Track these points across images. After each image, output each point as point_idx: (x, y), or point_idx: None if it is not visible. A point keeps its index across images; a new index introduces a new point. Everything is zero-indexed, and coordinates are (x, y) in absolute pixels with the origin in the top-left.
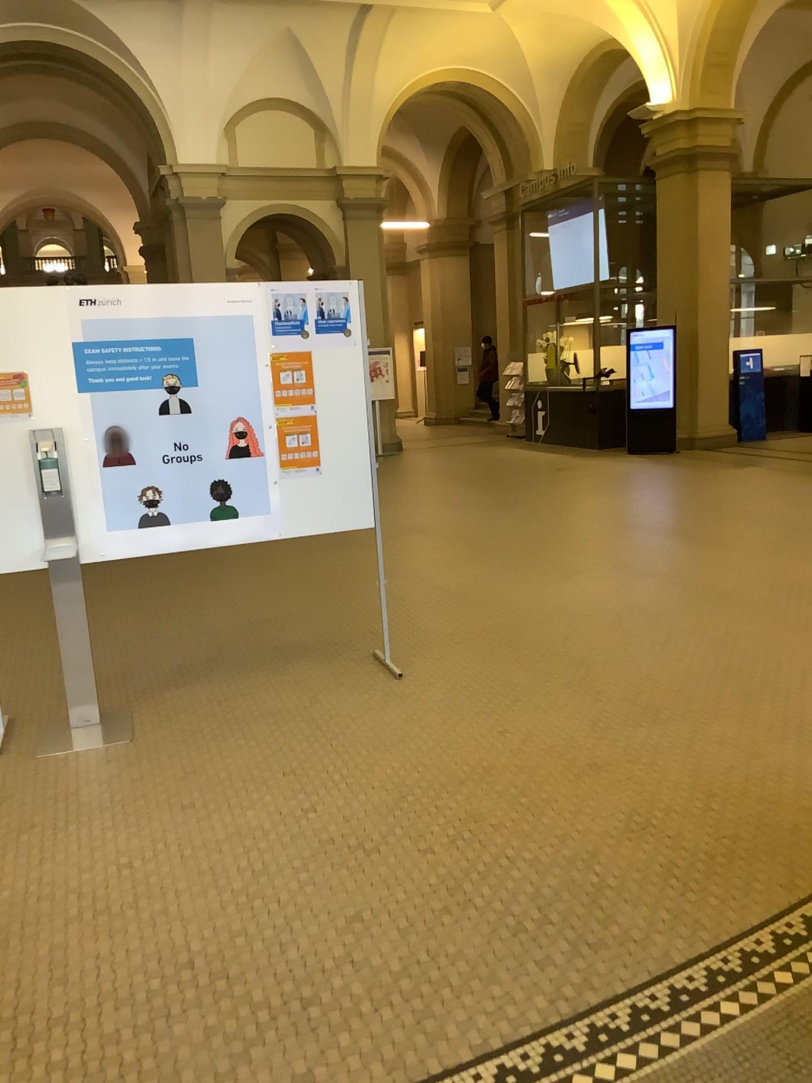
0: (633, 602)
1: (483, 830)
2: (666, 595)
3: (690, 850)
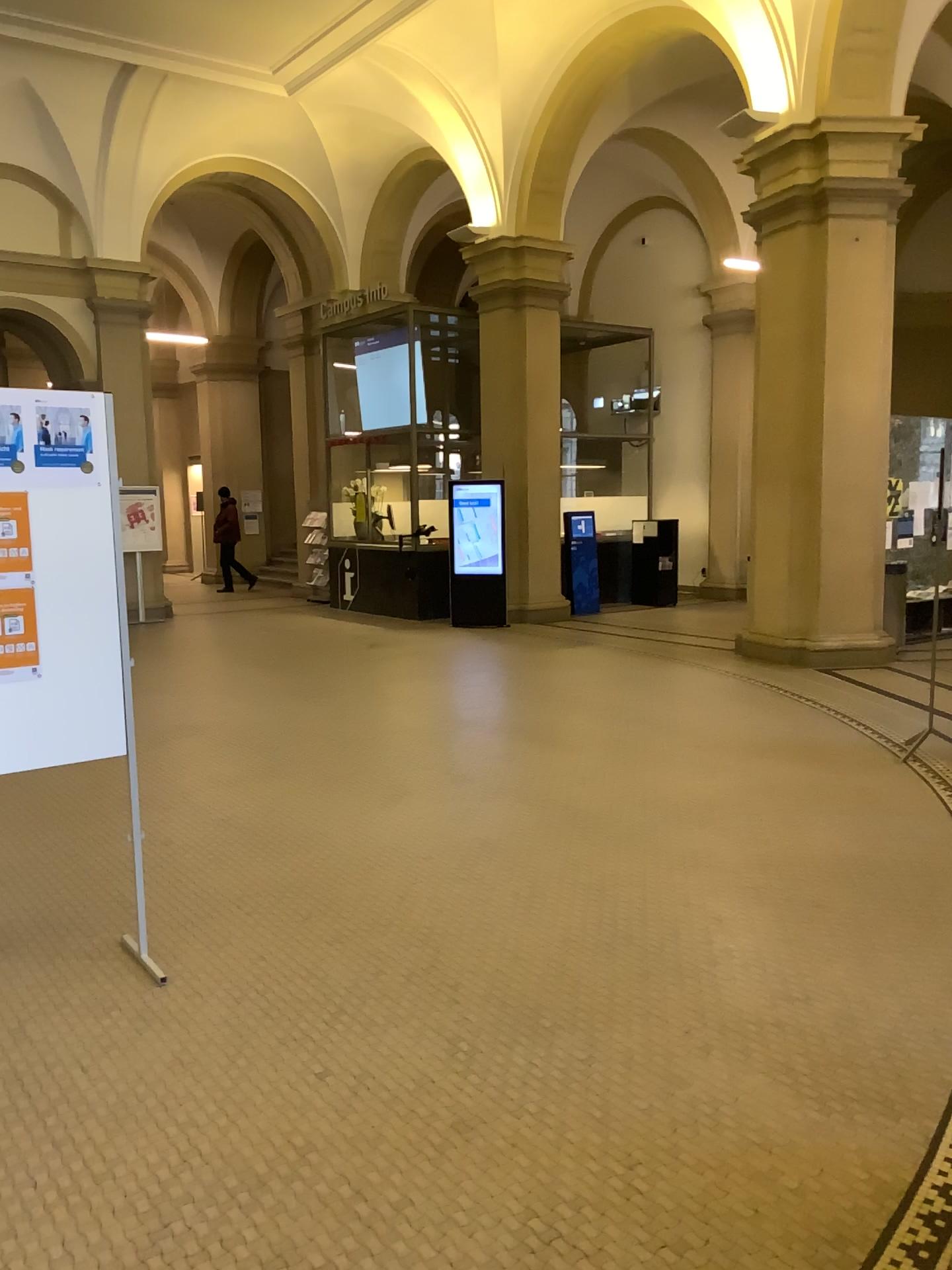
0: (488, 833)
1: (315, 1266)
2: (527, 821)
3: (632, 1264)
